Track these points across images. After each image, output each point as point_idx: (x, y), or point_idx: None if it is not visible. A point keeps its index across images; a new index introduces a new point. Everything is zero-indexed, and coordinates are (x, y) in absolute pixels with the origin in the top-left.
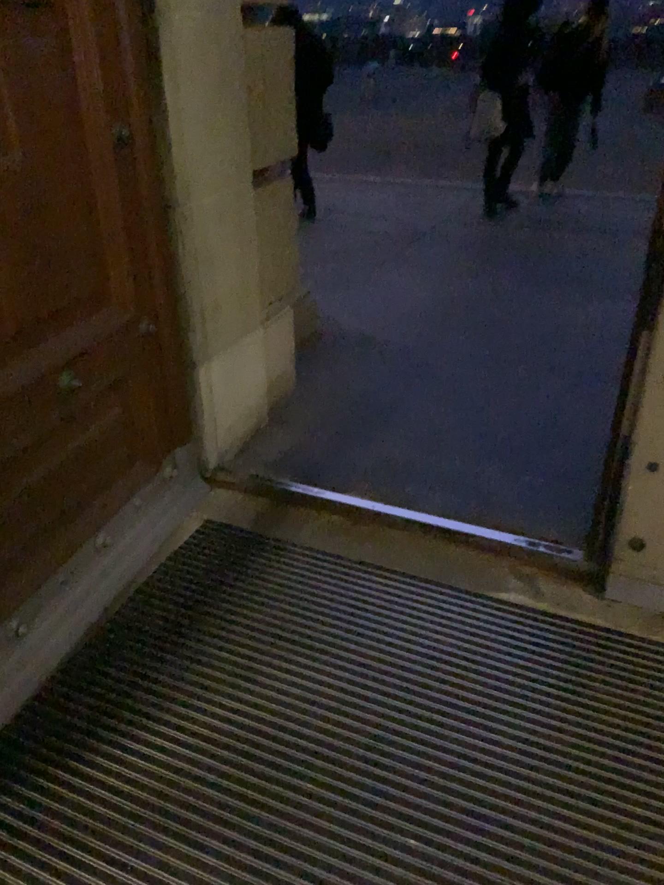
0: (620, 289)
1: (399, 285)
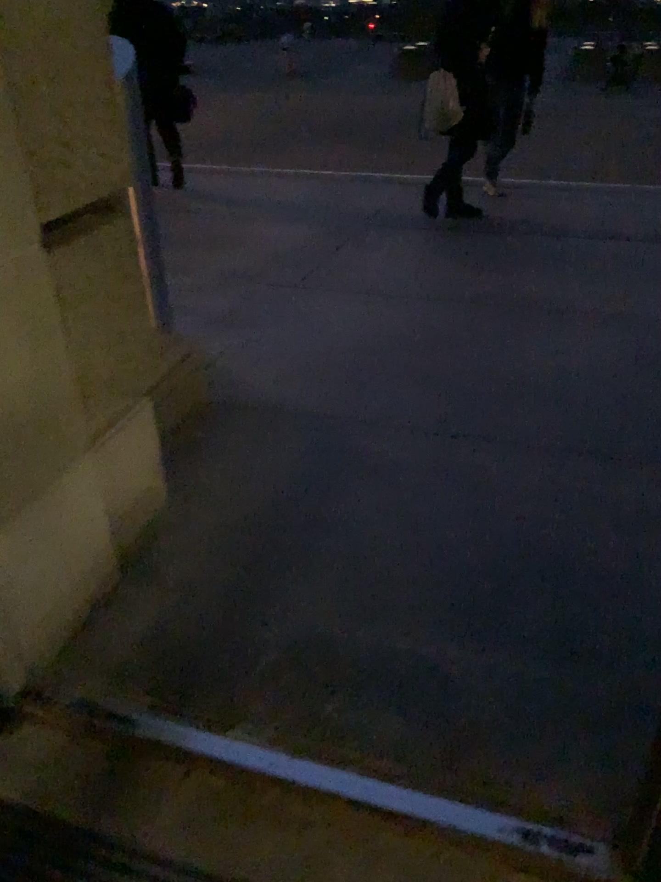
0: (583, 310)
1: (319, 314)
